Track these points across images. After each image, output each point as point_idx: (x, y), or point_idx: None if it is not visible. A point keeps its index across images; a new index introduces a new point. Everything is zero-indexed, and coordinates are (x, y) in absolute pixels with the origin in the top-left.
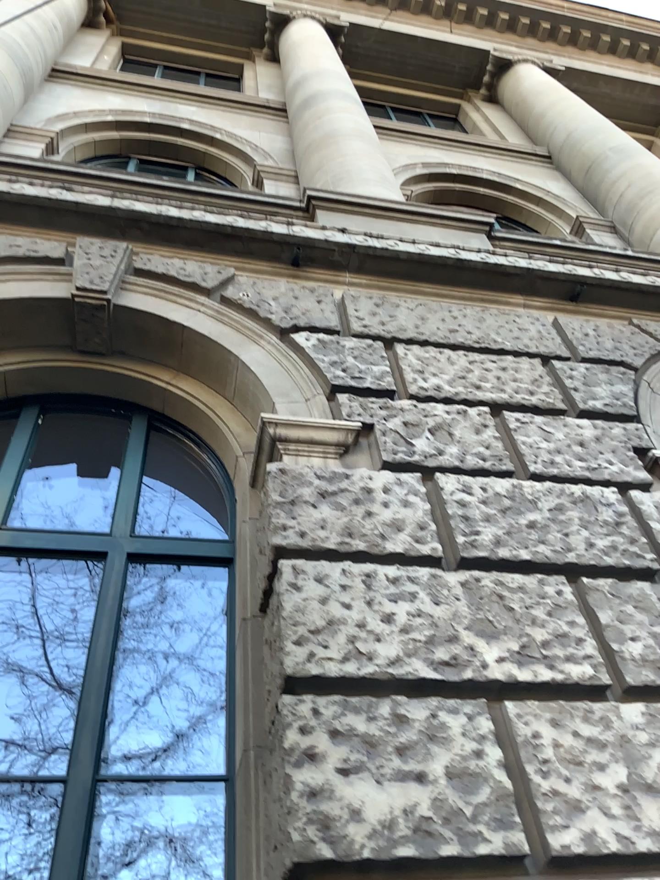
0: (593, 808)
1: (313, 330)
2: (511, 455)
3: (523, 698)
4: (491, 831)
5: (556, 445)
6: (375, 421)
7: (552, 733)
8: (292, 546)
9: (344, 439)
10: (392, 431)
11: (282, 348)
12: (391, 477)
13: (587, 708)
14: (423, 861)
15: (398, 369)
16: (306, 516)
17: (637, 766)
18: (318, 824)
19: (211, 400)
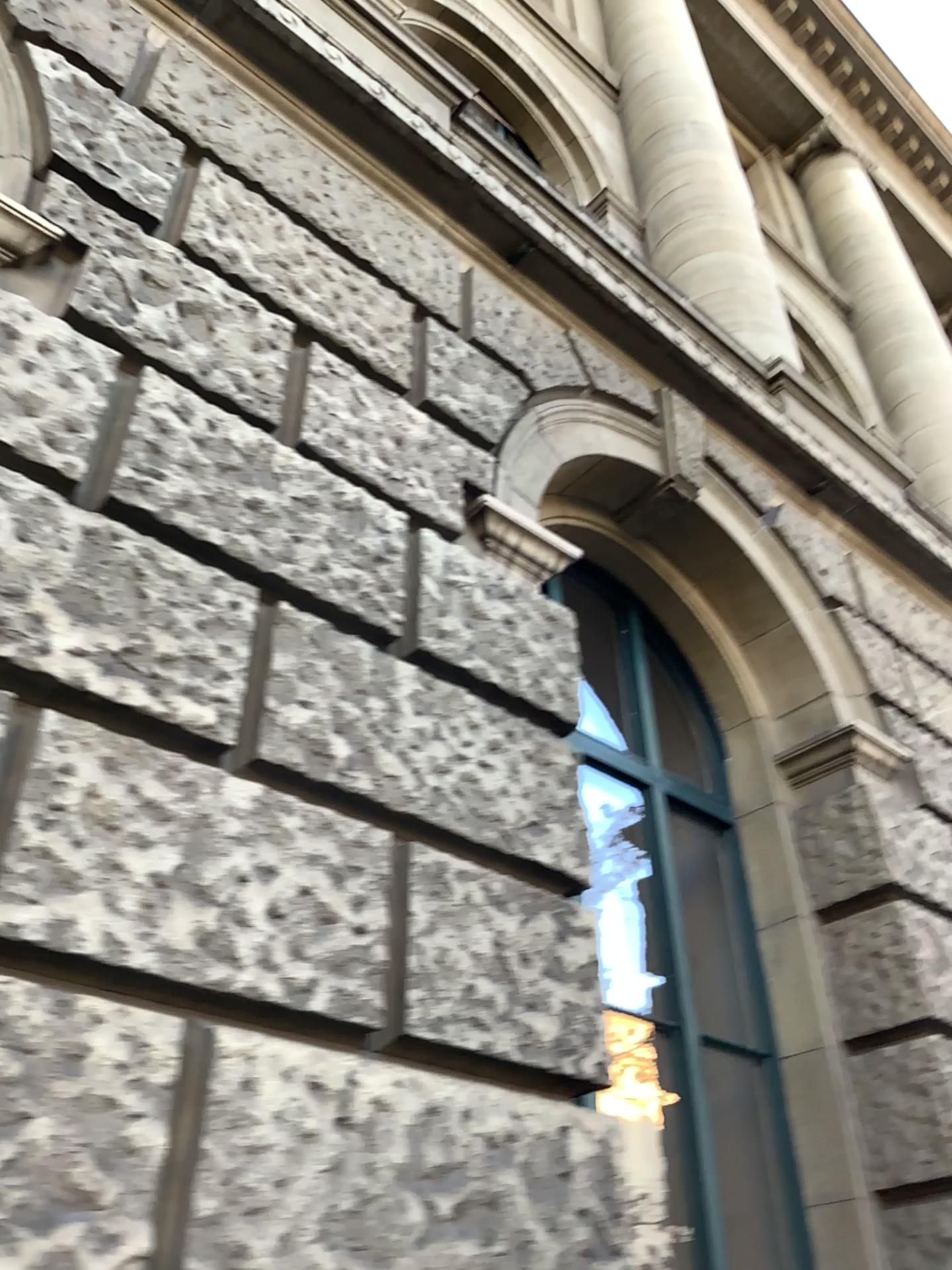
0: (93, 891)
1: (73, 61)
2: (283, 402)
3: (82, 717)
4: None
5: (359, 422)
6: (93, 246)
7: (96, 776)
8: None
9: (20, 243)
10: (114, 274)
11: None
12: (66, 333)
13: (174, 765)
14: None
15: (184, 198)
16: None
17: (198, 860)
18: None
19: None
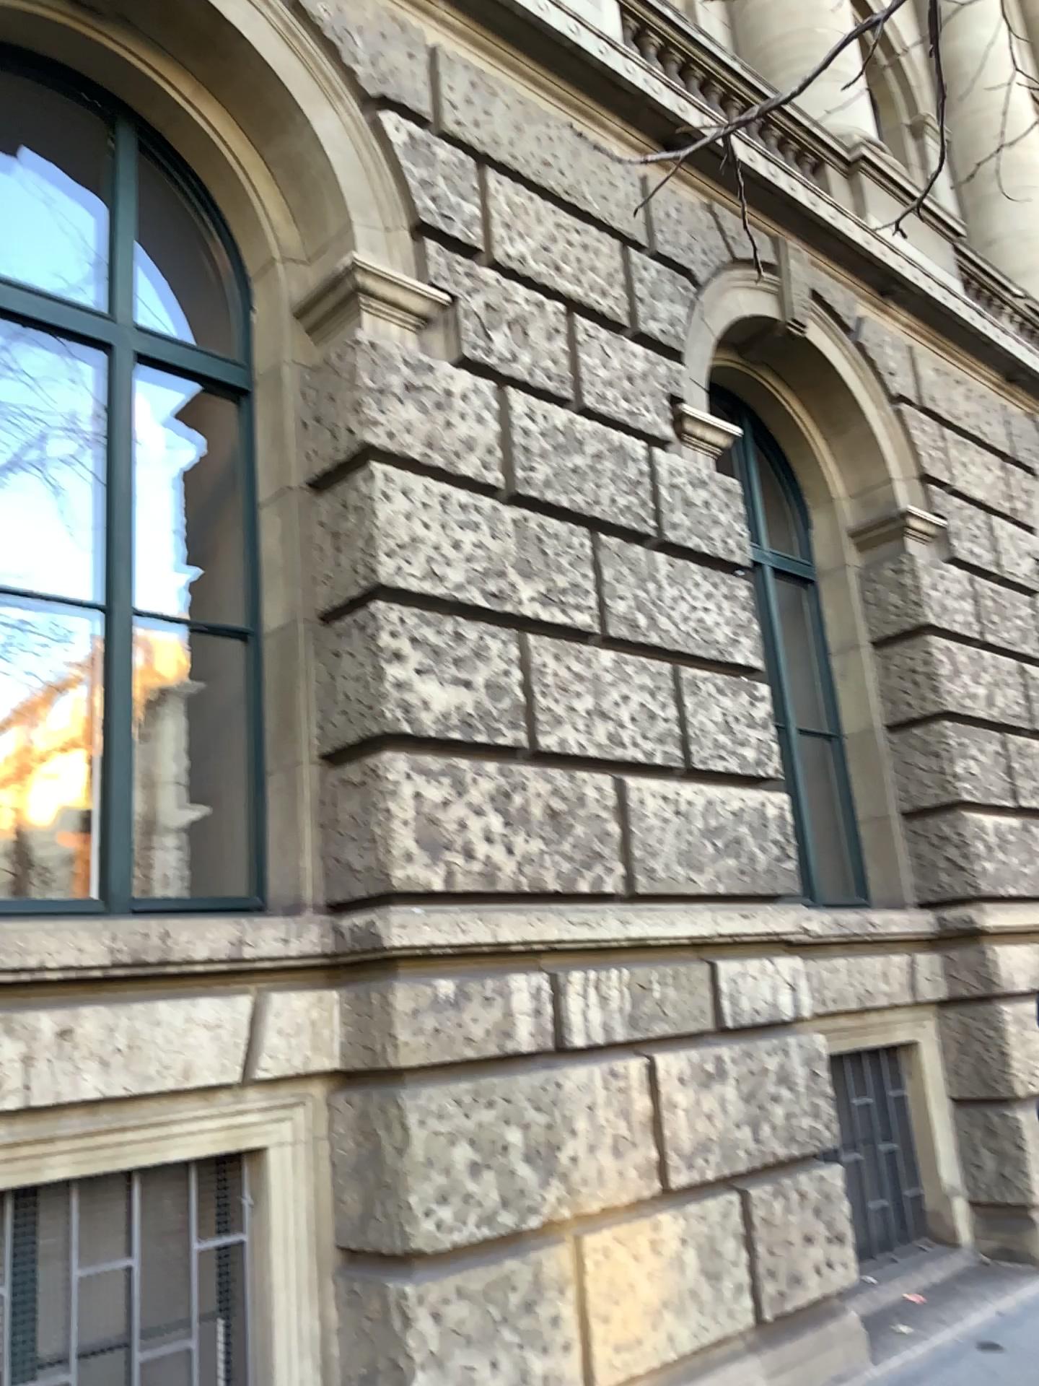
0: (570, 725)
1: (406, 118)
2: (573, 380)
3: (542, 635)
4: (509, 731)
5: (612, 377)
6: (459, 295)
7: (556, 666)
8: (384, 446)
9: (429, 314)
10: (475, 315)
11: (369, 139)
12: (470, 380)
13: (581, 651)
14: (466, 744)
15: (488, 219)
16: (397, 414)
17: (602, 700)
18: (402, 710)
19: (249, 157)
